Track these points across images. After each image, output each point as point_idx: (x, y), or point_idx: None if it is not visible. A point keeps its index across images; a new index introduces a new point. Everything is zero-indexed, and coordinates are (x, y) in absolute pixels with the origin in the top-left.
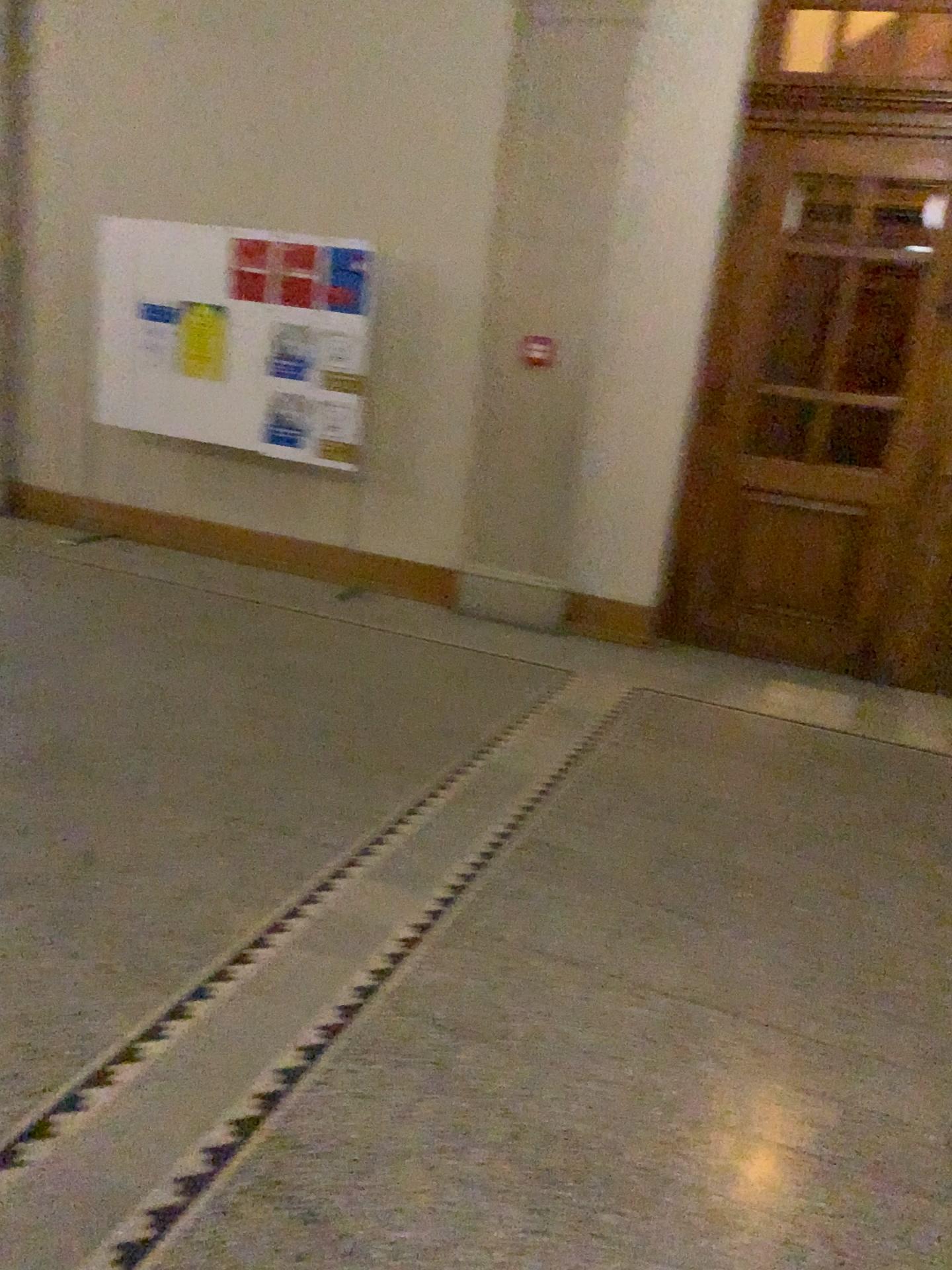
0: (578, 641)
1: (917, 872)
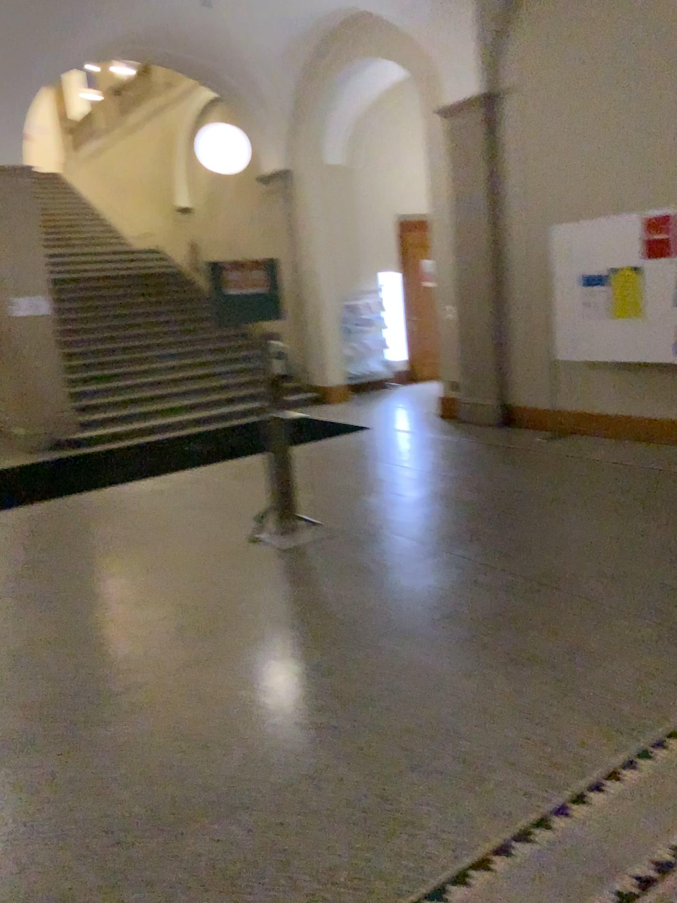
0: None
1: None
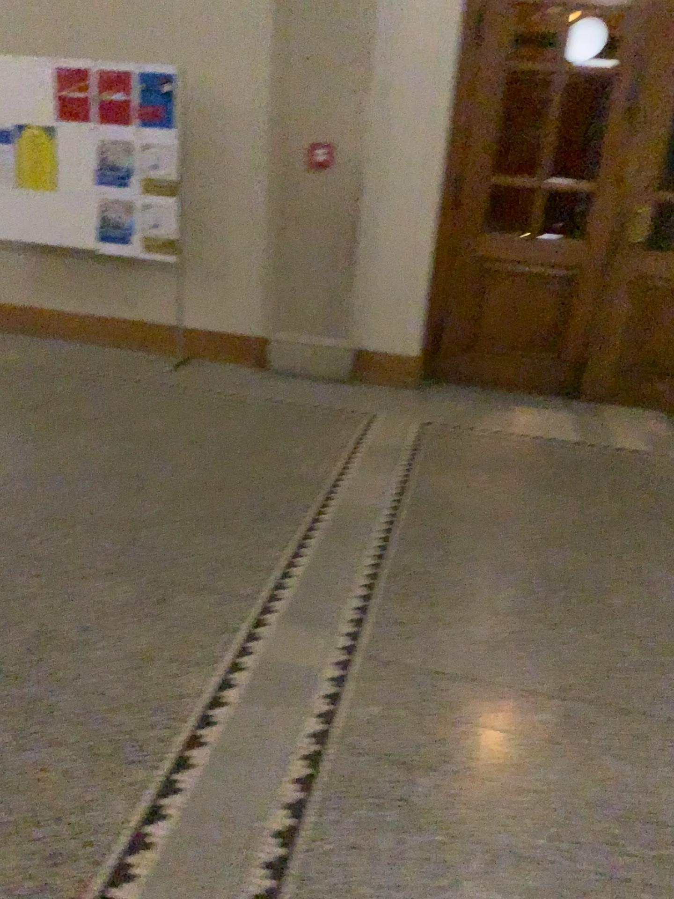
0: (366, 386)
1: (669, 553)
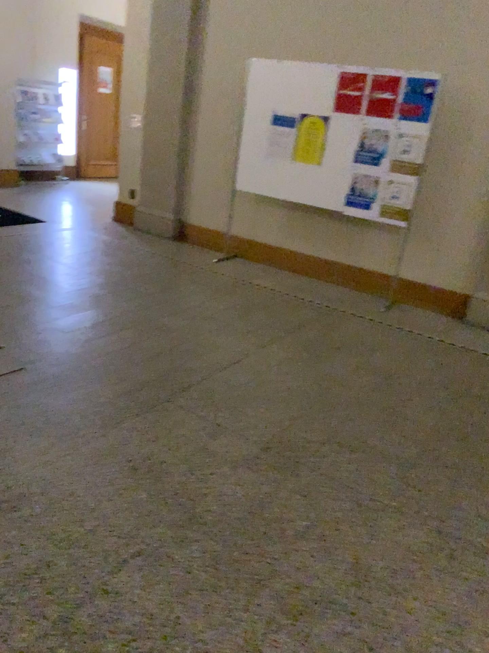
0: None
1: None
